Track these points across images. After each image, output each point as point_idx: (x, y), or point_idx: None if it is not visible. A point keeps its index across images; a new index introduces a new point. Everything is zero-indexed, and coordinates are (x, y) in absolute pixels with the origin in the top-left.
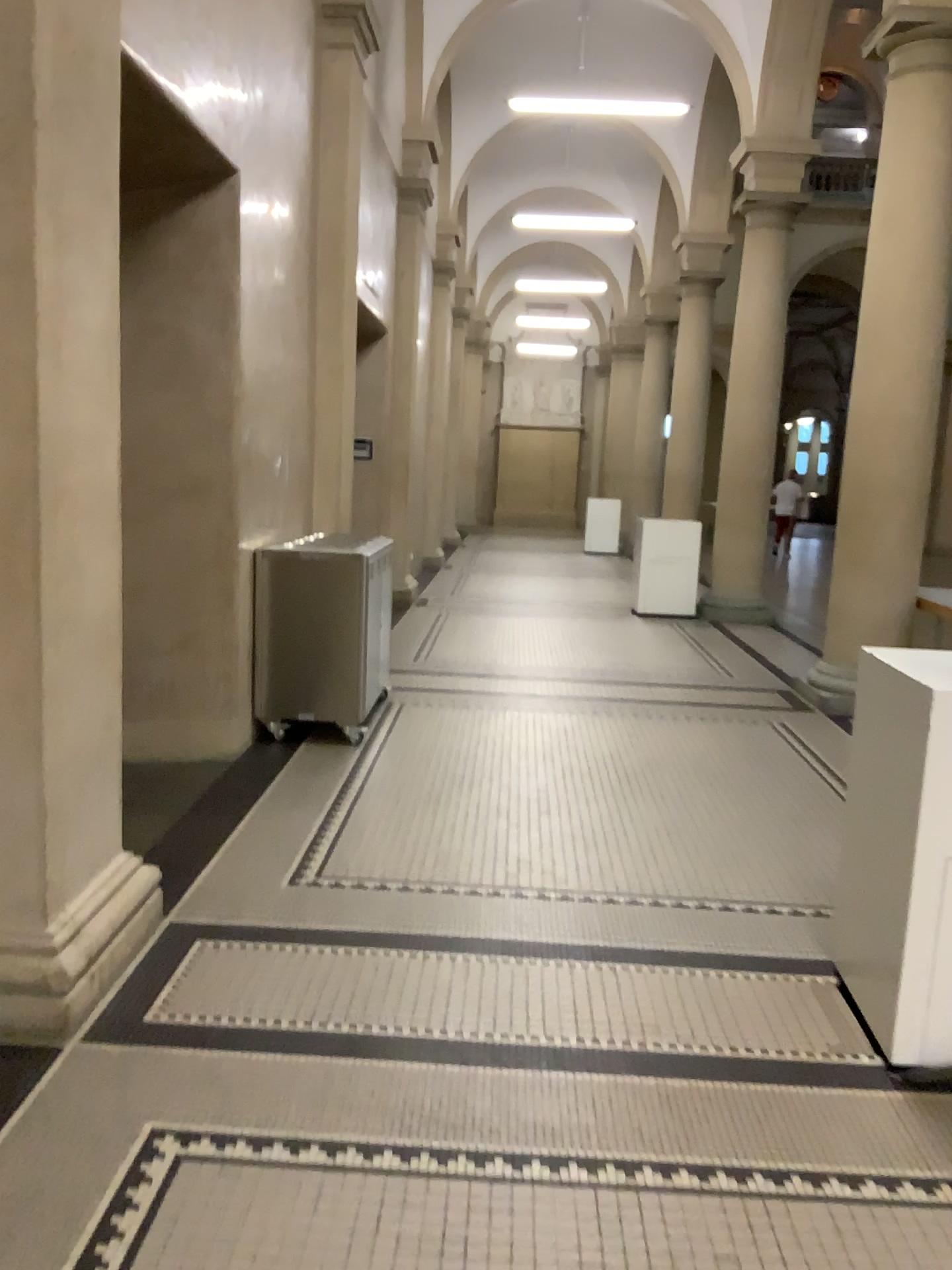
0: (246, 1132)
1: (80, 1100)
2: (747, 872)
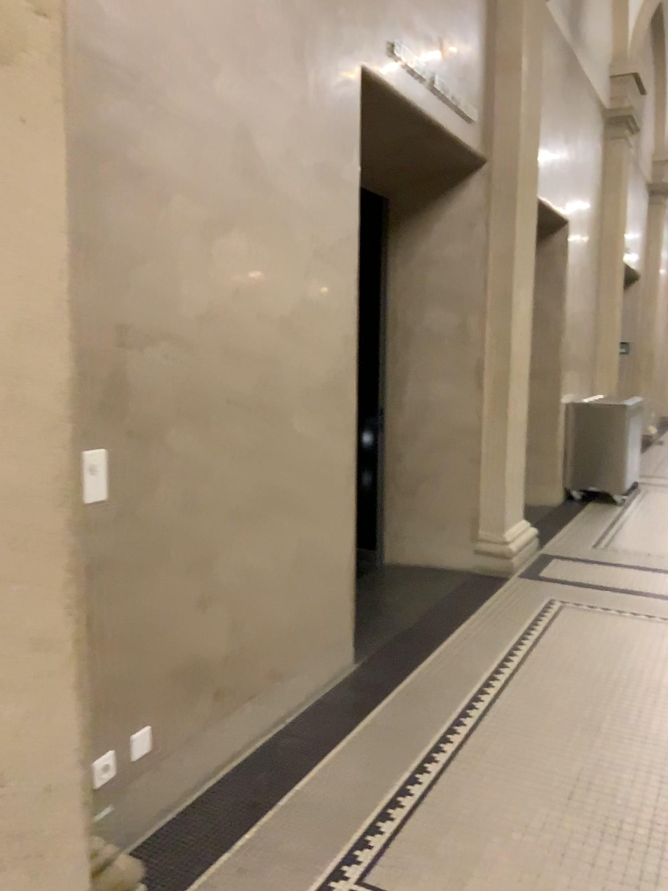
0: (587, 603)
1: (524, 590)
2: None
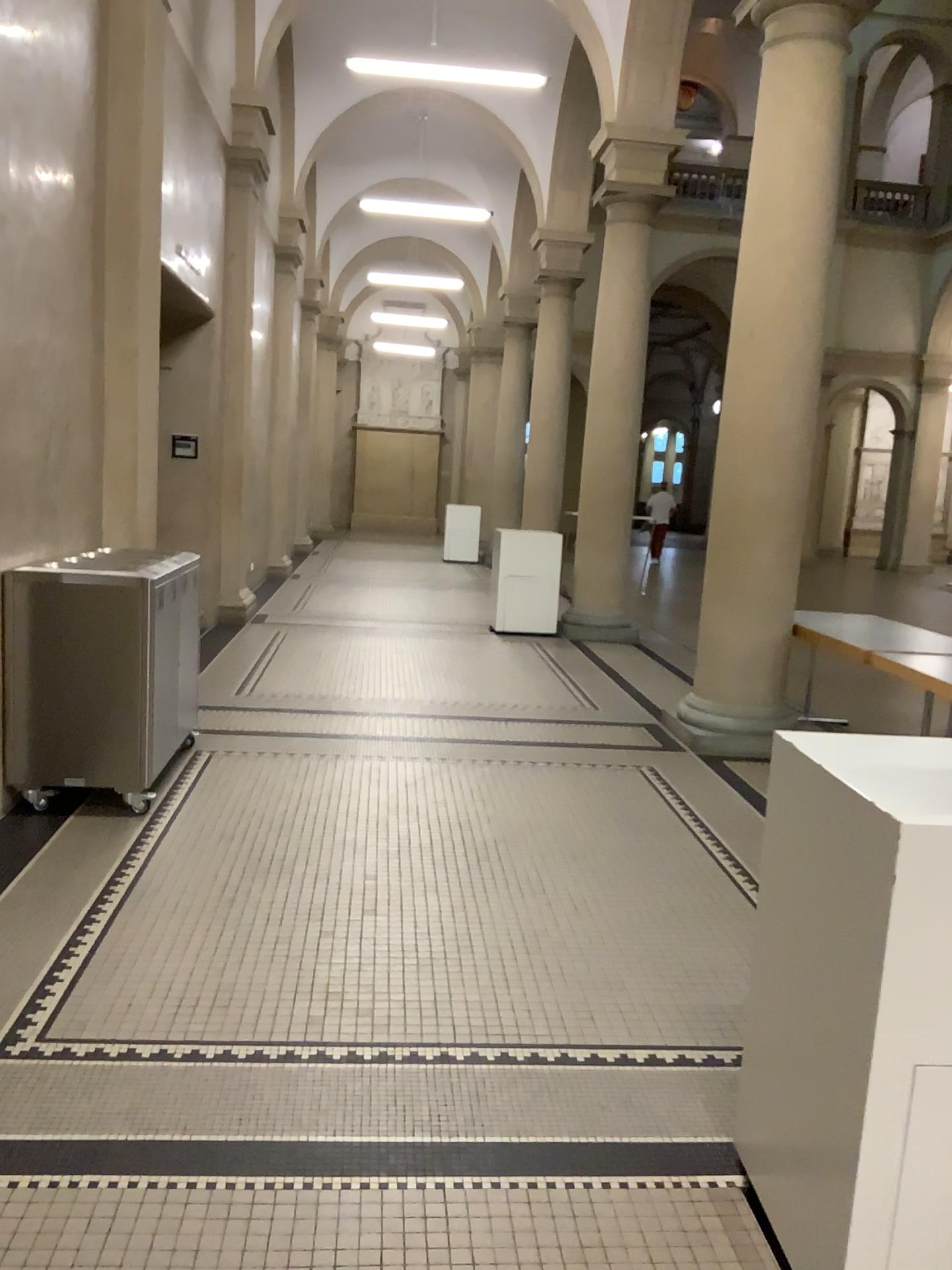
0: None
1: None
2: (615, 990)
